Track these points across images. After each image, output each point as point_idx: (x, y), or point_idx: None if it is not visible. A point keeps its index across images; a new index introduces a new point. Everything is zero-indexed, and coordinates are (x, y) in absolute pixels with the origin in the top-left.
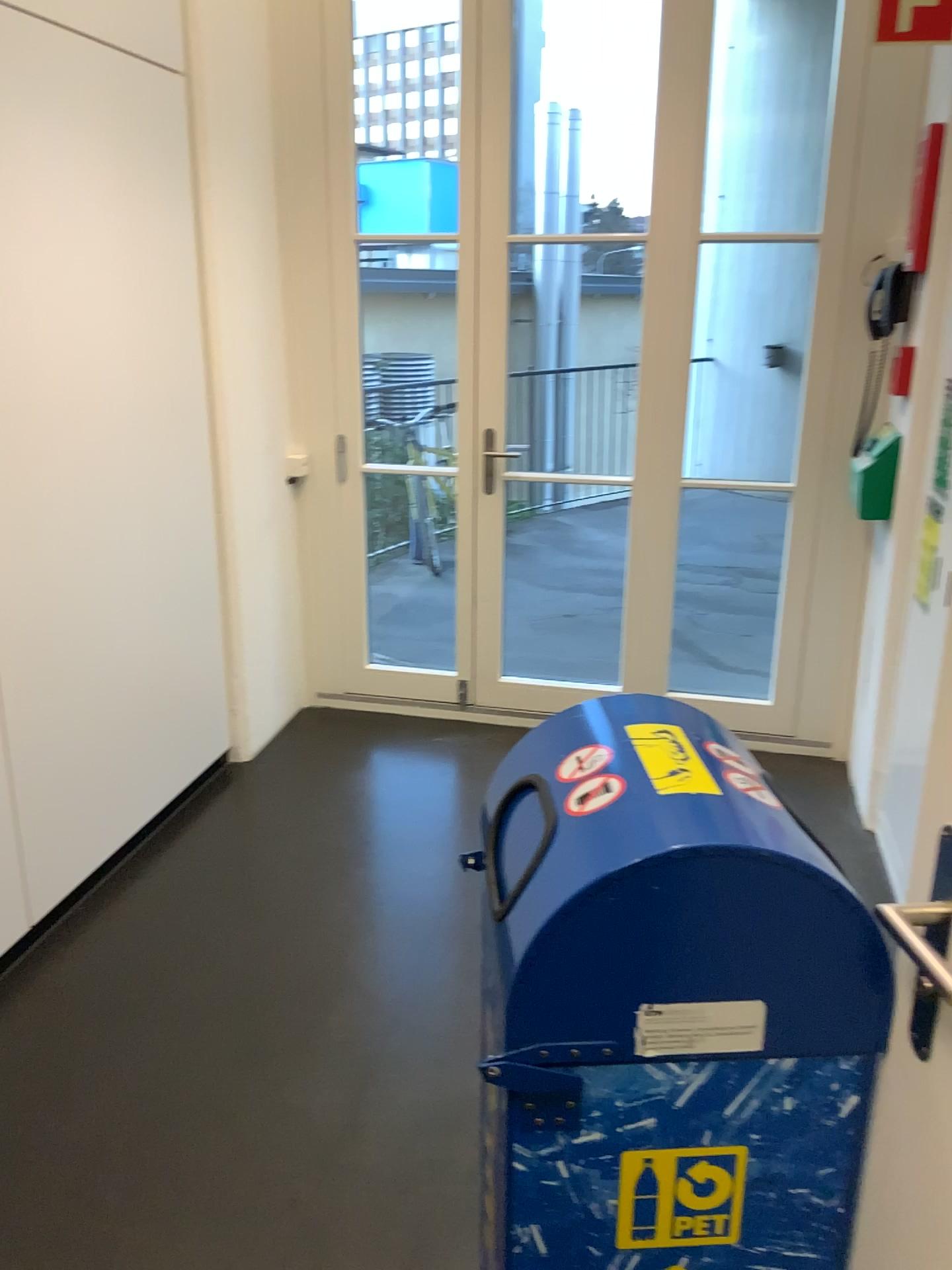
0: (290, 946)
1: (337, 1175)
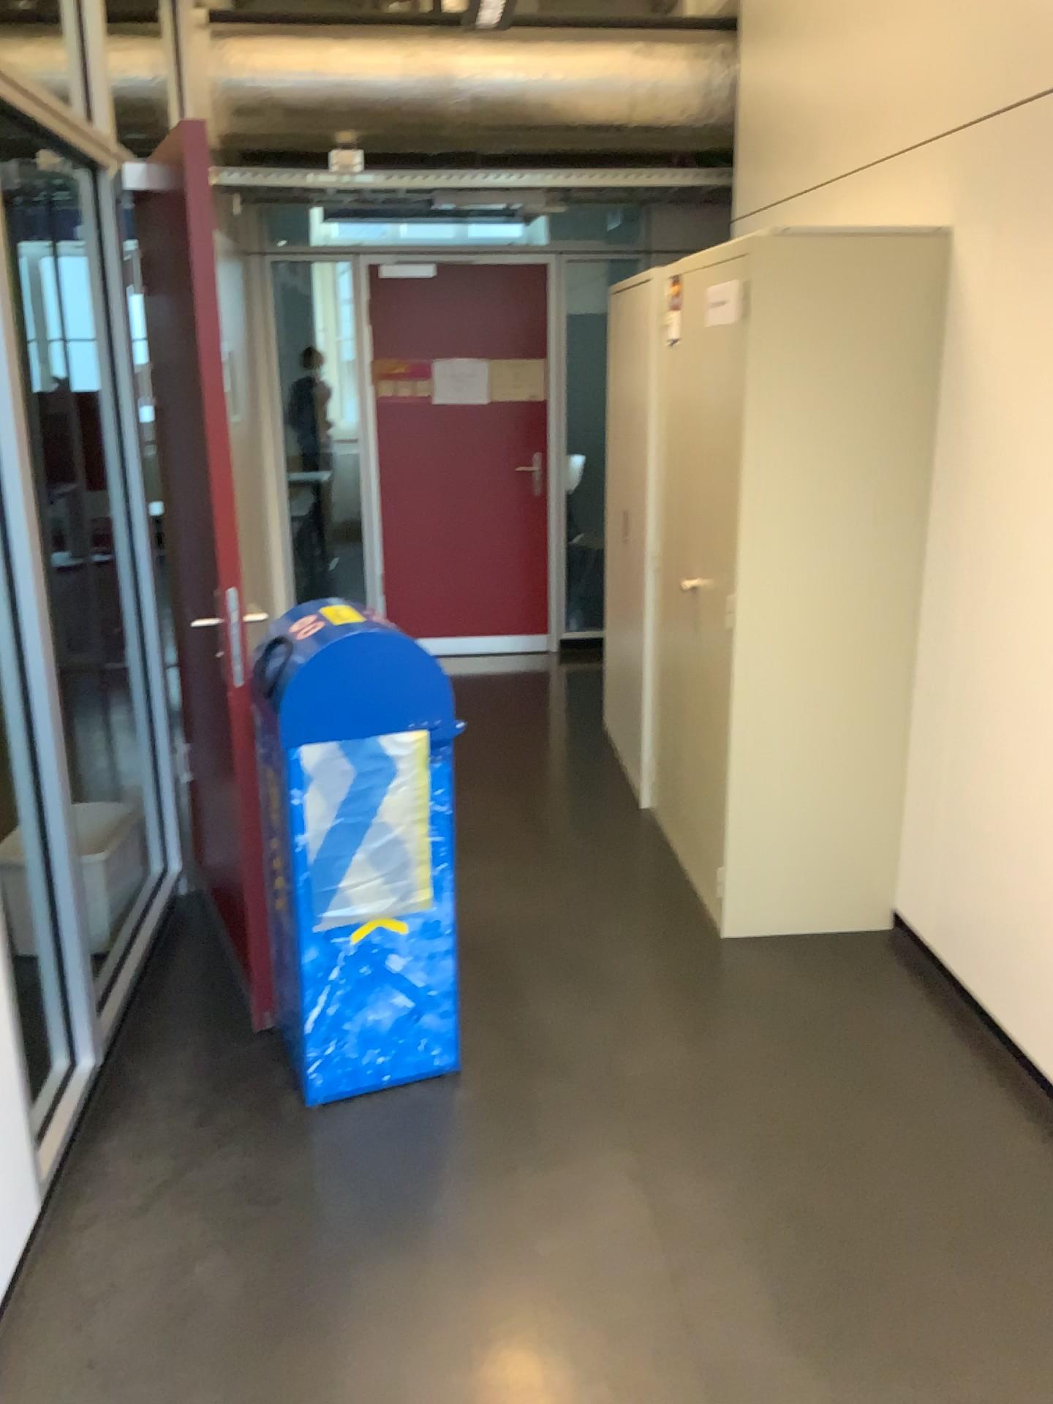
0: (904, 1394)
1: (617, 1149)
